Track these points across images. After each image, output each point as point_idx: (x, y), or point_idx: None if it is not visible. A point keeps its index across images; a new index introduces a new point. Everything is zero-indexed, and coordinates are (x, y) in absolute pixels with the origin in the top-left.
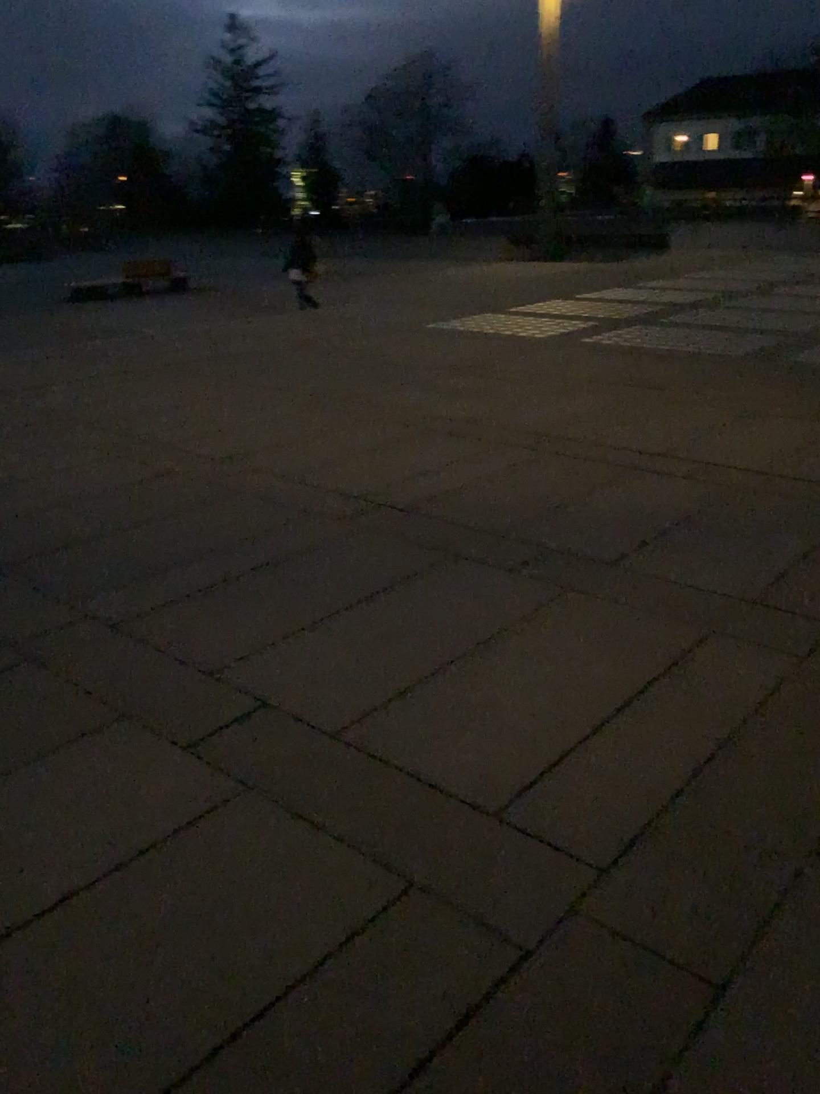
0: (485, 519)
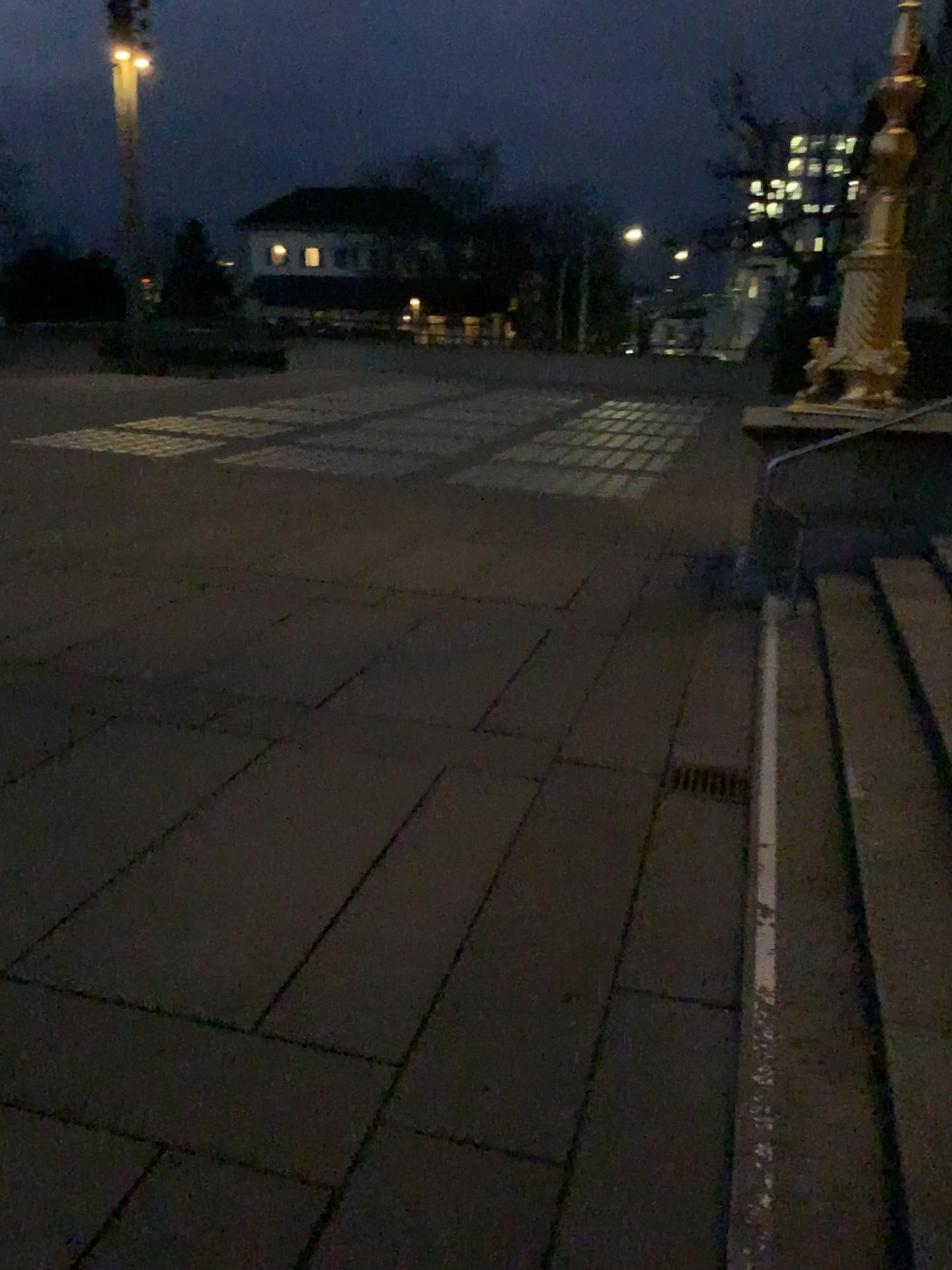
0: (170, 669)
